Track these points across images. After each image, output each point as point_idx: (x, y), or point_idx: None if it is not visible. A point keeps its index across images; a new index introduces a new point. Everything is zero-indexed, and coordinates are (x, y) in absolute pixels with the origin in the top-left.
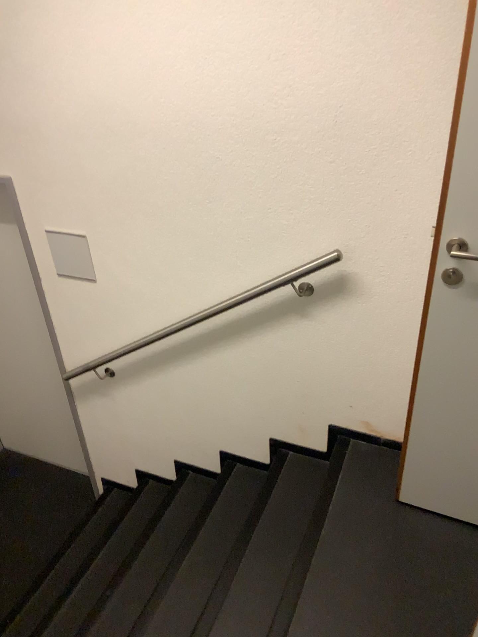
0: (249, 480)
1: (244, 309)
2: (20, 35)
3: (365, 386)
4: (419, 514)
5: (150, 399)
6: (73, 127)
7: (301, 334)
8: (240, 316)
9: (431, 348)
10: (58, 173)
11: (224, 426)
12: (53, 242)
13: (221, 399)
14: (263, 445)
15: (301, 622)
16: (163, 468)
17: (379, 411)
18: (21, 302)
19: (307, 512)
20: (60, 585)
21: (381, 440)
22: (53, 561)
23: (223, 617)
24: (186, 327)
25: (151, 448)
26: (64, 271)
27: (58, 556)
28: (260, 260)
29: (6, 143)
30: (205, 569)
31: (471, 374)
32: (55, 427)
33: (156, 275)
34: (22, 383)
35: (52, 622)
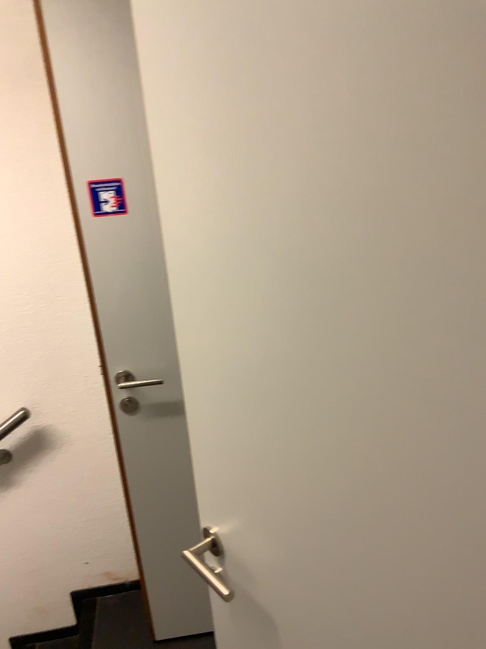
0: None
1: None
2: None
3: (94, 535)
4: (177, 646)
5: None
6: None
7: (10, 505)
8: None
9: (134, 475)
10: None
11: None
12: None
13: None
14: None
15: None
16: None
17: (115, 555)
18: None
19: None
20: None
21: (126, 585)
22: None
23: None
24: None
25: None
26: None
27: None
28: None
29: None
30: None
31: (176, 487)
32: None
33: None
34: None
35: None
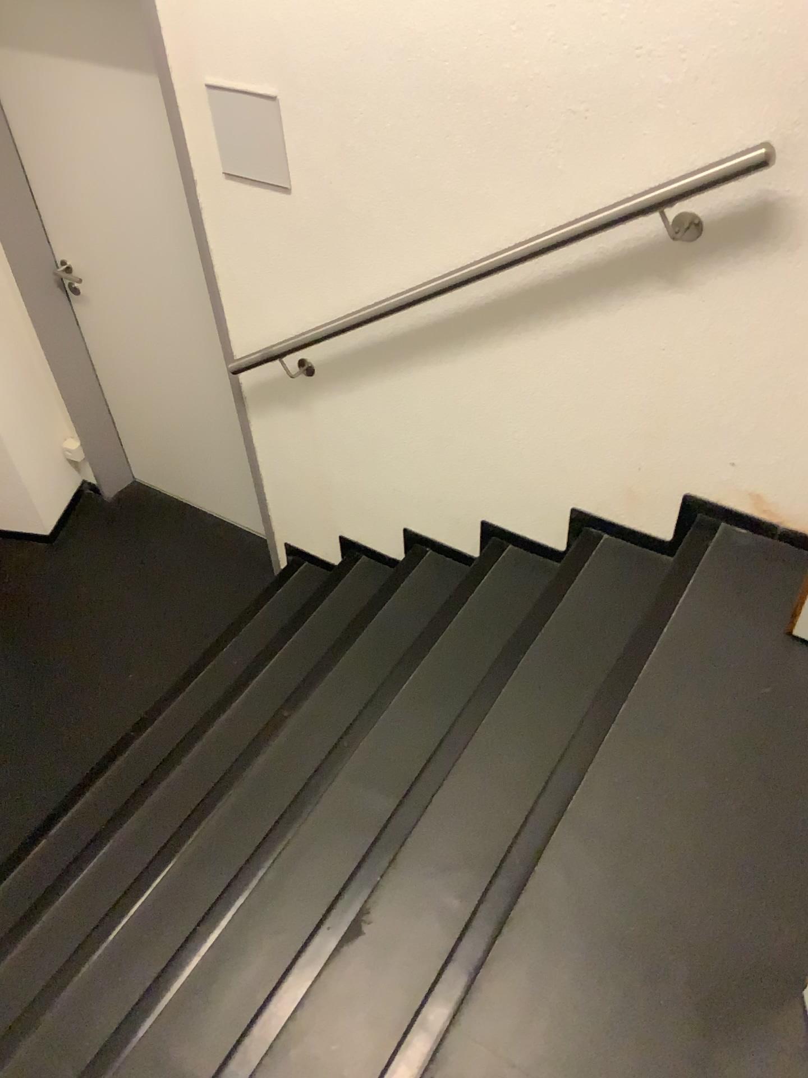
0: (528, 572)
1: (559, 263)
2: None
3: (767, 429)
4: None
5: (372, 419)
6: None
7: (660, 320)
8: (549, 276)
9: None
10: None
11: (495, 478)
12: (219, 109)
13: (496, 429)
14: (560, 516)
15: (592, 797)
16: (385, 538)
17: (784, 477)
18: (162, 228)
19: (624, 633)
20: (213, 693)
21: (777, 530)
22: (205, 659)
23: (464, 772)
24: (448, 292)
25: (368, 503)
26: (237, 170)
27: (212, 653)
28: (604, 162)
29: None
30: (440, 699)
31: None
32: (214, 455)
33: (402, 185)
34: (162, 376)
35: (200, 742)
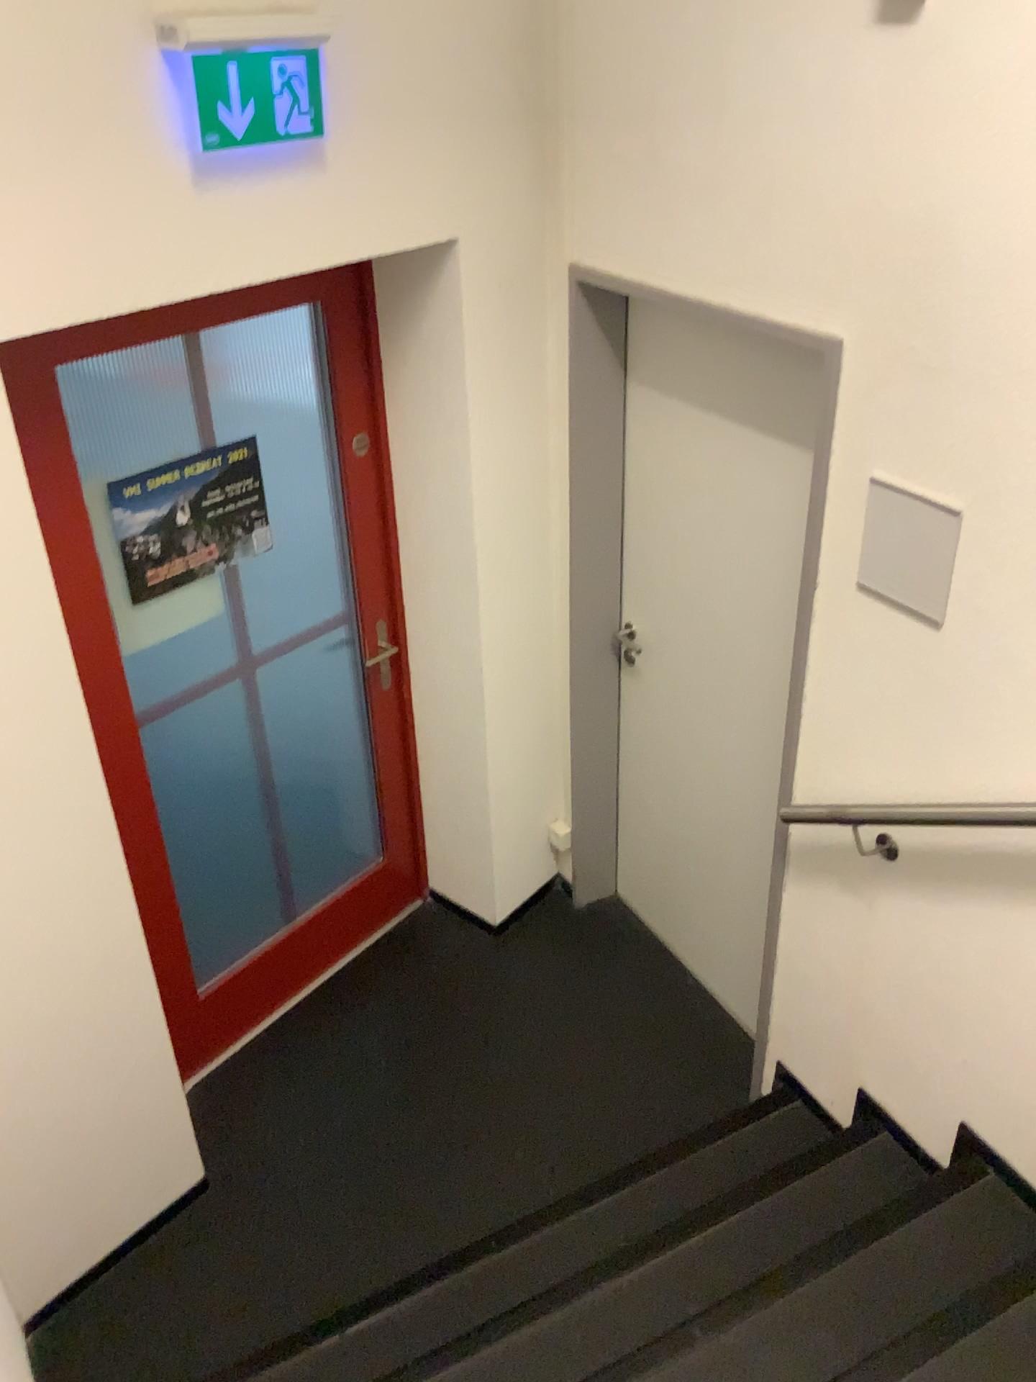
0: None
1: None
2: (989, 4)
3: None
4: None
5: (962, 954)
6: (1032, 244)
7: None
8: None
9: None
10: (950, 352)
11: None
12: (876, 510)
13: None
14: None
15: None
16: (929, 1124)
17: None
18: (757, 620)
19: None
20: (614, 1242)
21: None
22: (621, 1179)
23: None
24: None
25: (919, 1064)
26: (876, 583)
27: (634, 1175)
28: None
29: (858, 263)
30: None
31: None
32: (726, 907)
33: None
34: (696, 788)
35: (572, 1310)
